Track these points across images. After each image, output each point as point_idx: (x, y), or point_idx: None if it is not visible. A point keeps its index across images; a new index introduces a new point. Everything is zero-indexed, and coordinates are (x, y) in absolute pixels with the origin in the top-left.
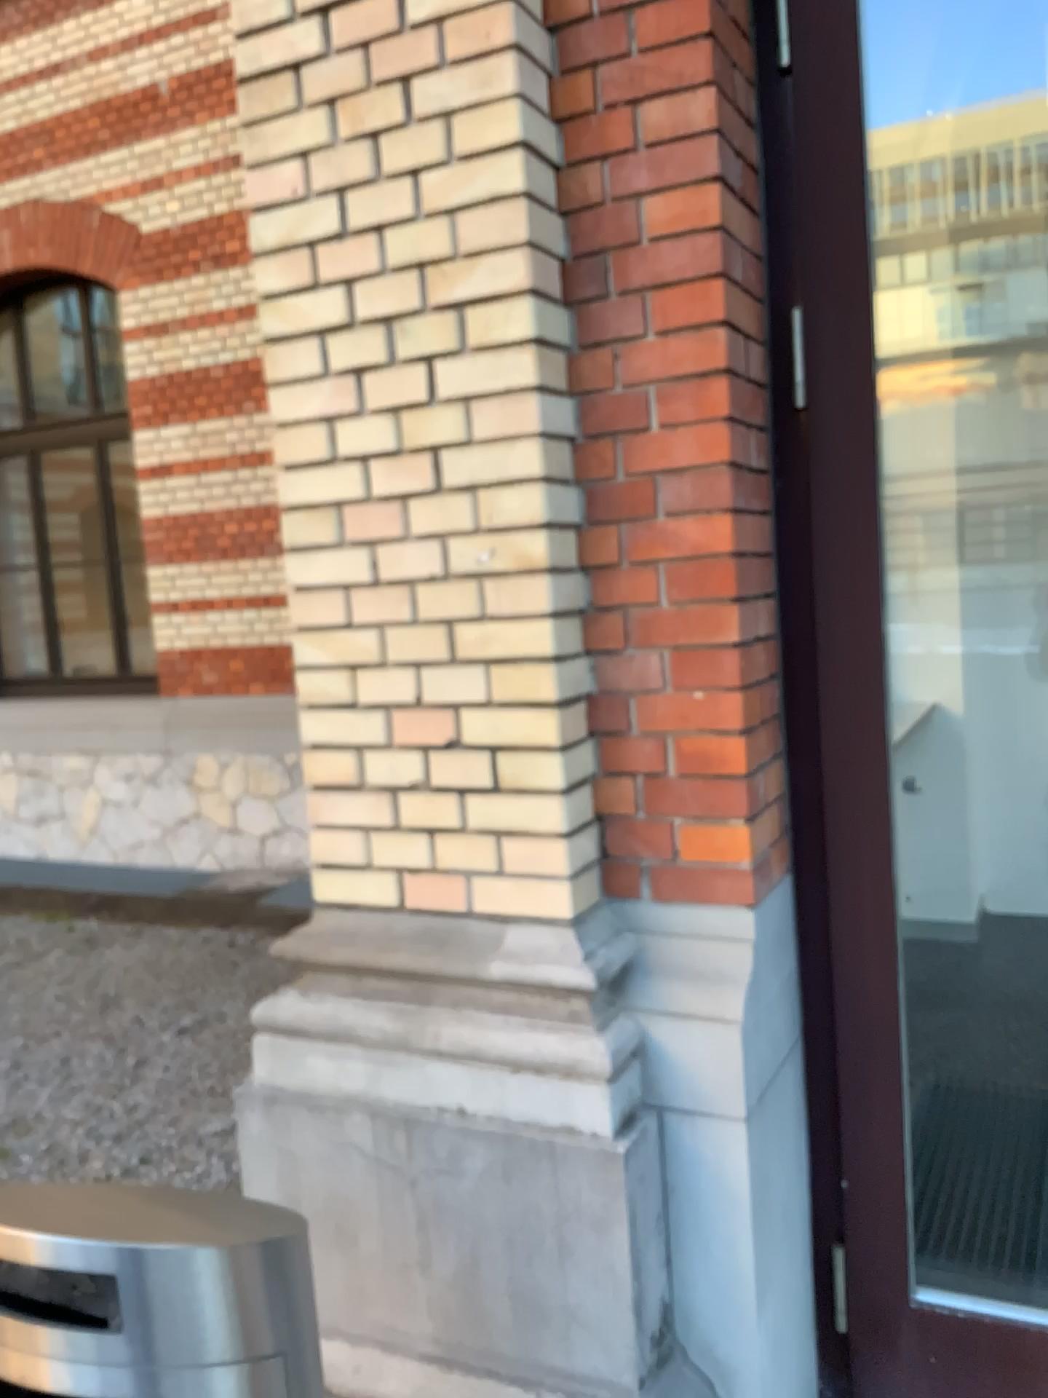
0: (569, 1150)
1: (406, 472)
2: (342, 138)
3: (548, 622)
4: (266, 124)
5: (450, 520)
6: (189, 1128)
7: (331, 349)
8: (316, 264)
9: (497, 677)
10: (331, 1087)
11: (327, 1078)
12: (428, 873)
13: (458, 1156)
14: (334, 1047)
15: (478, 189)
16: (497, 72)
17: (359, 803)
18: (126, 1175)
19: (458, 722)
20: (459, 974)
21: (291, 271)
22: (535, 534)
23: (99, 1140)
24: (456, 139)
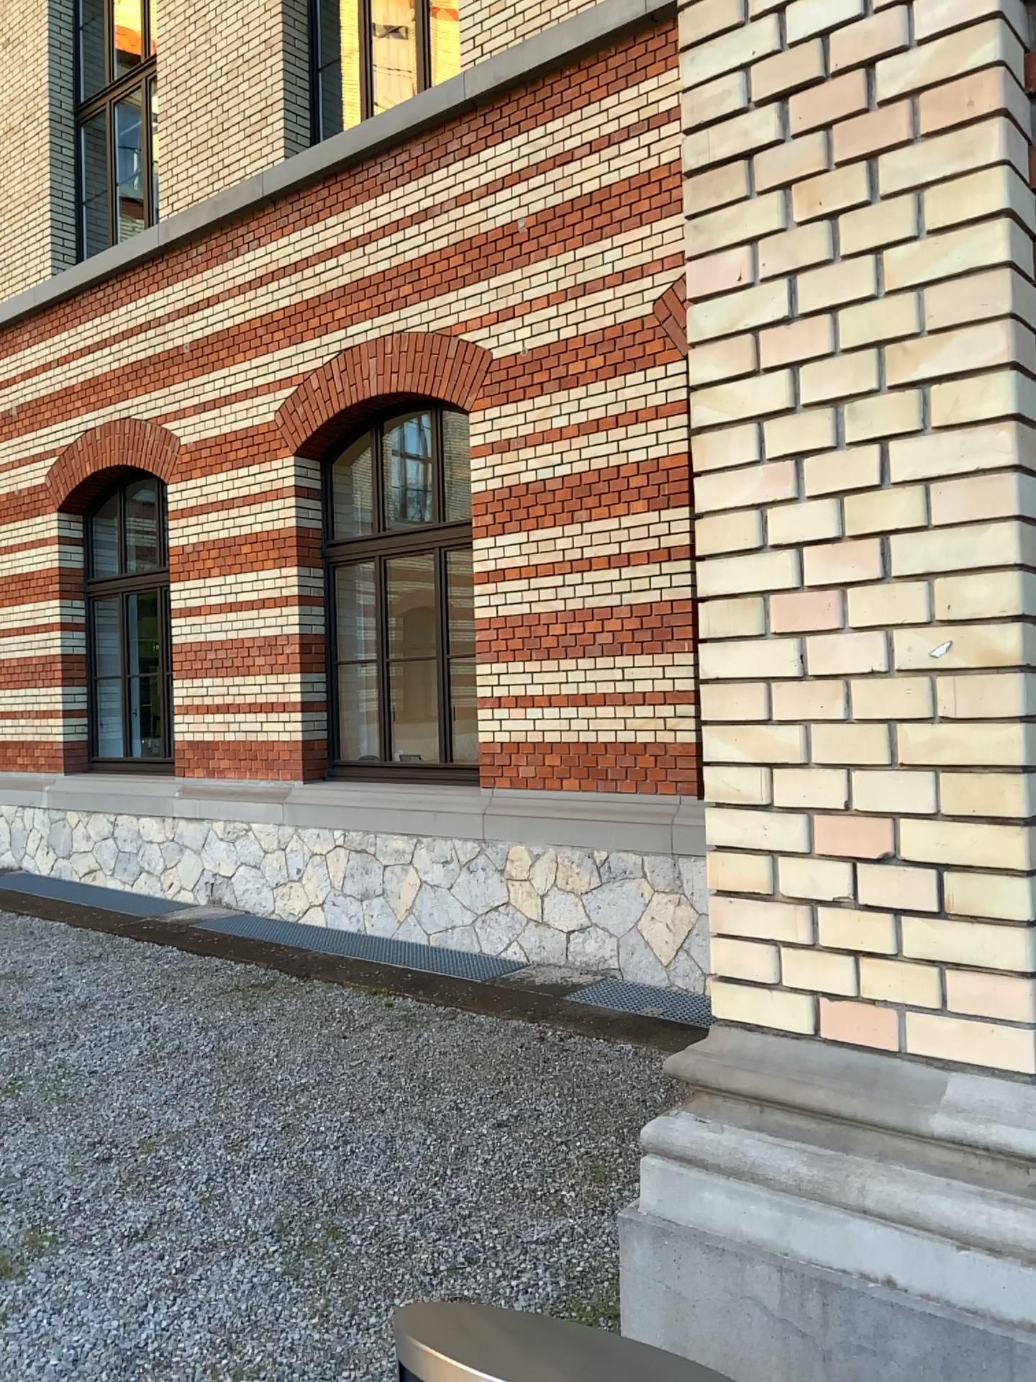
0: (1033, 1357)
1: (847, 561)
2: (793, 221)
3: (1015, 727)
4: (711, 215)
5: (898, 612)
6: (510, 1232)
7: (769, 434)
8: (757, 349)
9: (947, 786)
10: (729, 1228)
11: (725, 1218)
12: (851, 1000)
13: (884, 1336)
14: (733, 1184)
15: (947, 263)
16: (975, 140)
17: (770, 914)
18: (451, 1273)
19: (895, 834)
20: (888, 1121)
21: (728, 357)
22: (1003, 629)
23: (423, 1231)
24: (924, 213)
